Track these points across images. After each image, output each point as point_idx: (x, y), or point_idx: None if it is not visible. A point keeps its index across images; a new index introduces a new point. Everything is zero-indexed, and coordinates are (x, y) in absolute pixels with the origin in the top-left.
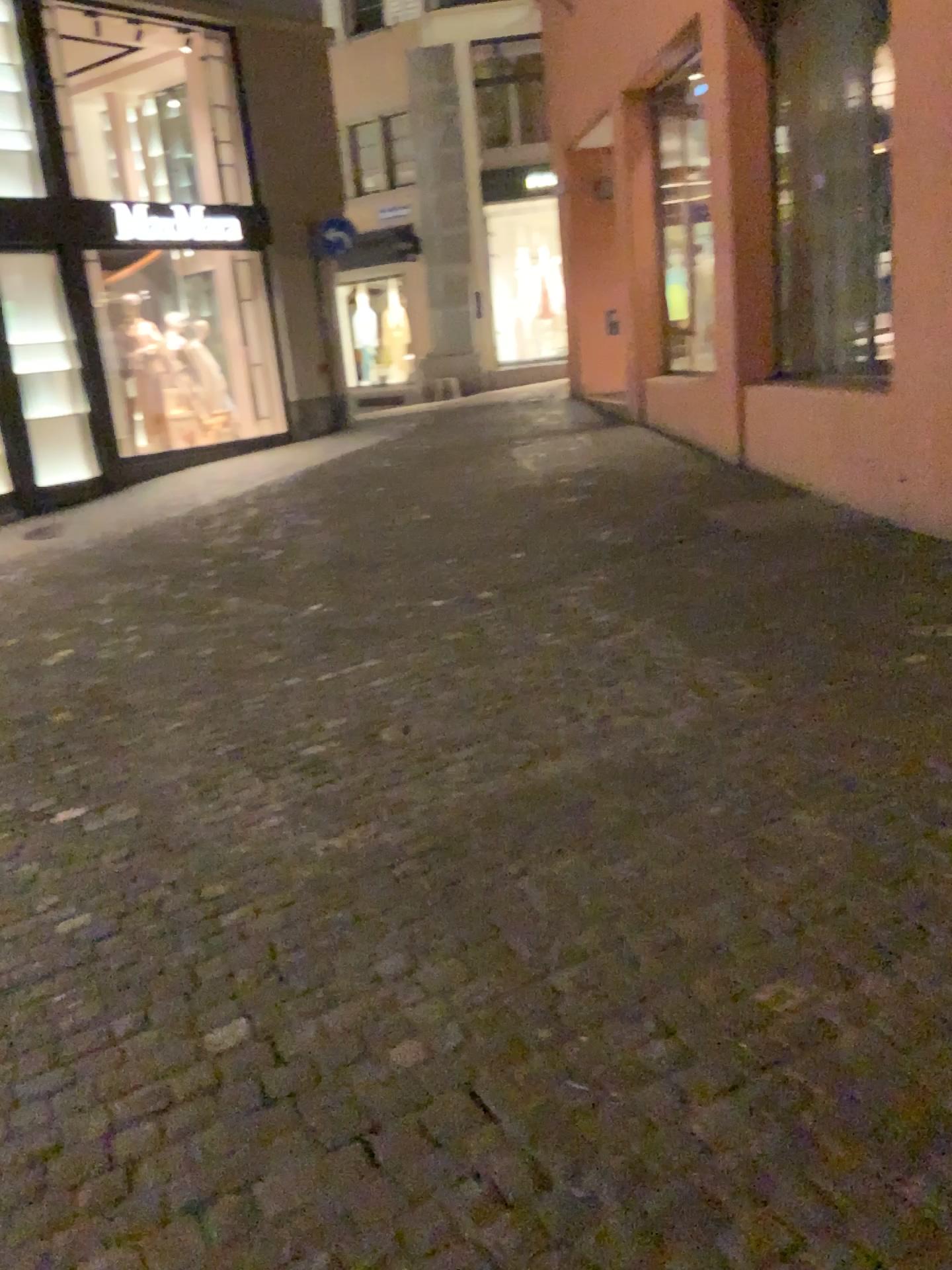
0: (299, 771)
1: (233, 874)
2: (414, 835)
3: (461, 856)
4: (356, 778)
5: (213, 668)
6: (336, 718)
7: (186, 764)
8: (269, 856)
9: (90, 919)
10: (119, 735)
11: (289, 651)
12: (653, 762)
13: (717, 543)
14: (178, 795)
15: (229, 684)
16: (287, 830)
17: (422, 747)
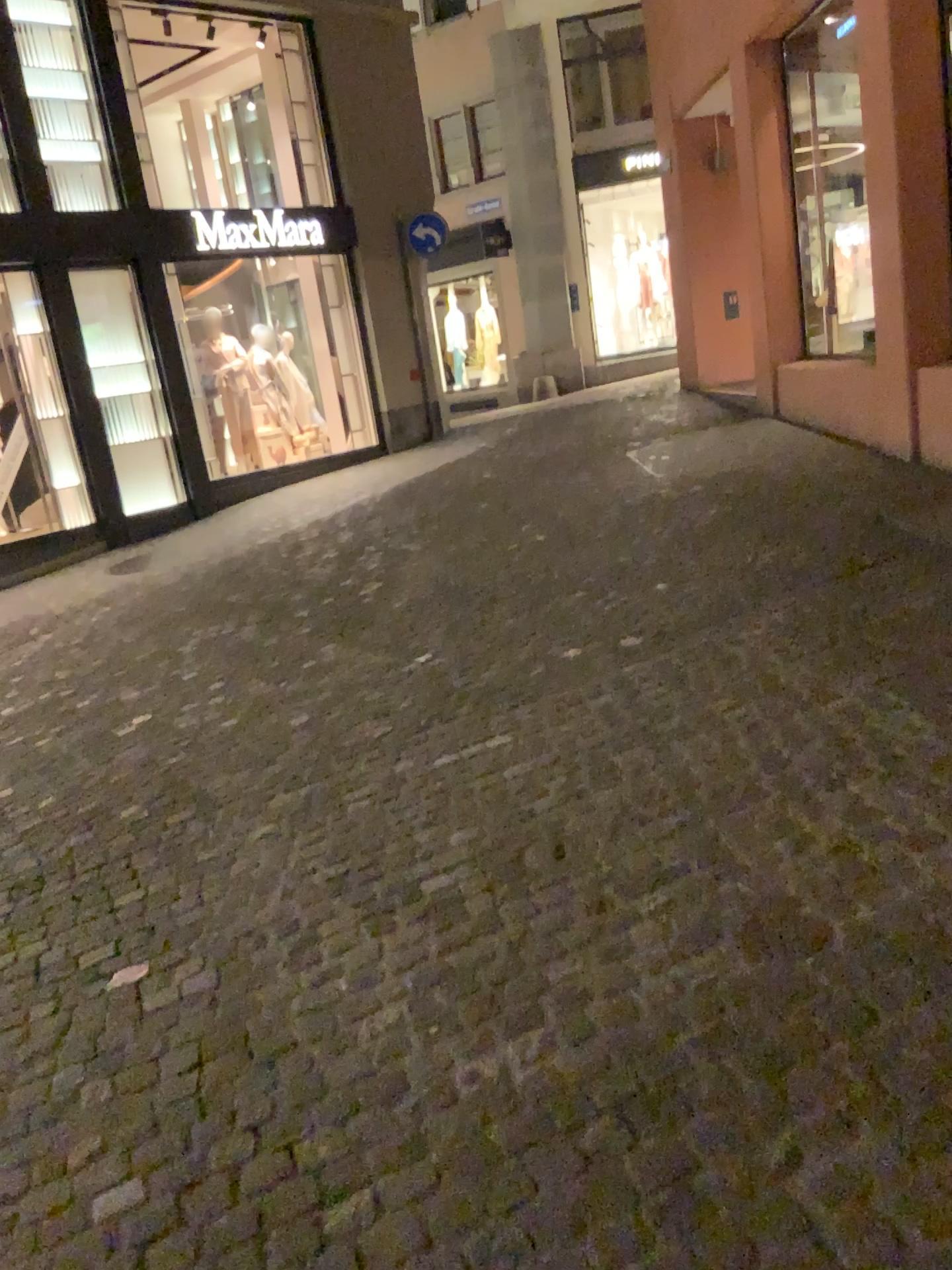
0: (424, 923)
1: (342, 1124)
2: (604, 1065)
3: (688, 1117)
4: (504, 943)
5: (307, 746)
6: (465, 831)
7: (276, 902)
8: (392, 1090)
9: (138, 1202)
10: (195, 847)
11: (399, 723)
12: (951, 935)
13: (921, 566)
14: (265, 957)
15: (327, 773)
16: (415, 1037)
17: (590, 887)
